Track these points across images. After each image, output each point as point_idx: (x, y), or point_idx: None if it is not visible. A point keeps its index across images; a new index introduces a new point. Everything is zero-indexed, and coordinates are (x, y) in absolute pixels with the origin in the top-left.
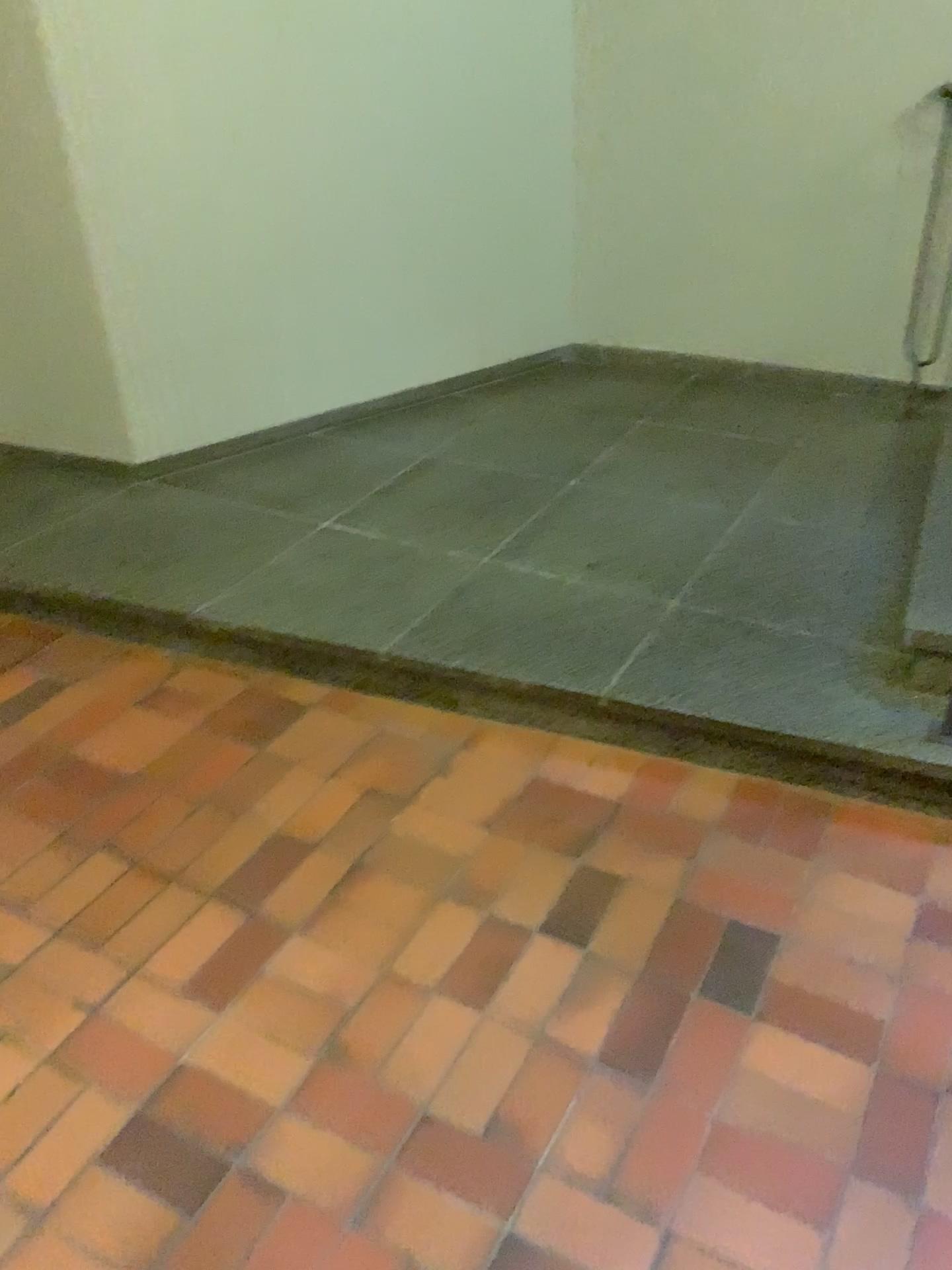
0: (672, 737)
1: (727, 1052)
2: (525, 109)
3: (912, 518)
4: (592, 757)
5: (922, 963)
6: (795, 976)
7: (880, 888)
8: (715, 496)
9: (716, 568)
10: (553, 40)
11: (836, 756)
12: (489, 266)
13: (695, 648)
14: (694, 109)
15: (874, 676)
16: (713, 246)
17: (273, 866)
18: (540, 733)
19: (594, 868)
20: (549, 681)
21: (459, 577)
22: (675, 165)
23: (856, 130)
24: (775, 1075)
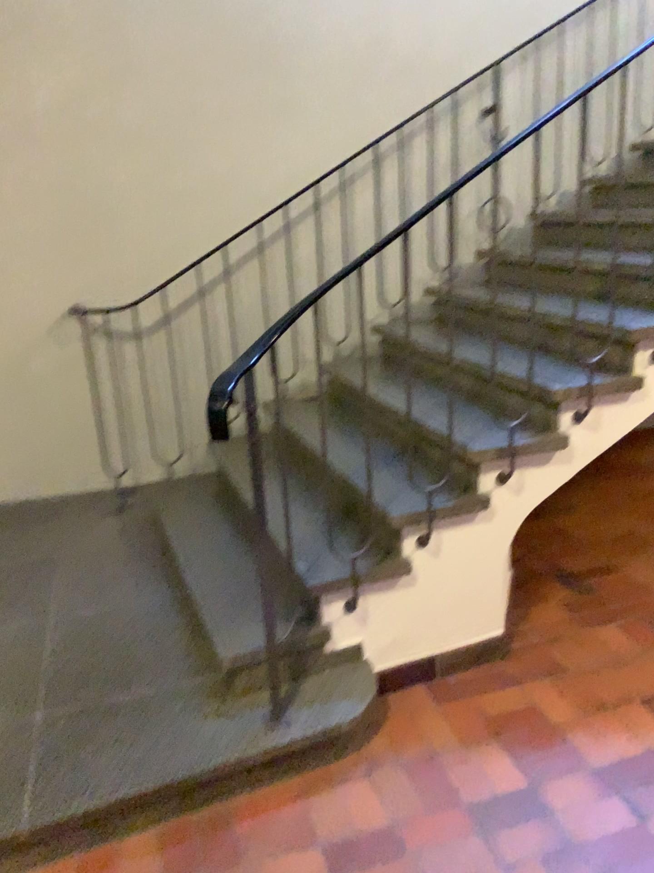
0: (94, 830)
1: None
2: None
3: (169, 575)
4: None
5: None
6: None
7: (296, 855)
8: (25, 612)
9: (58, 669)
10: None
11: (221, 773)
12: None
13: (79, 744)
14: None
15: (214, 699)
16: None
17: None
18: None
19: None
20: None
21: None
22: None
23: (28, 337)
24: None
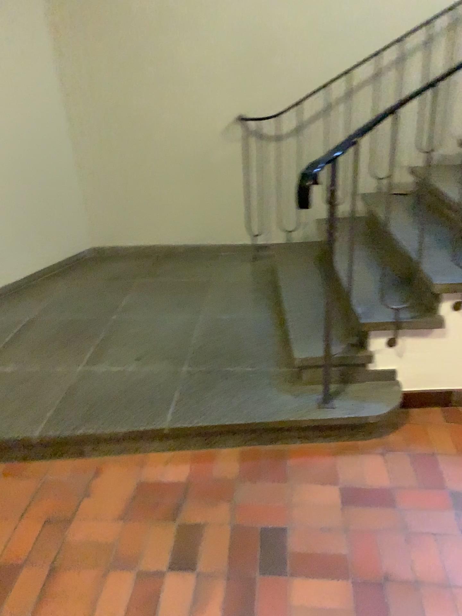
0: (204, 438)
1: (284, 602)
2: (47, 137)
3: (276, 304)
4: (166, 461)
5: (353, 518)
6: (301, 547)
7: (322, 486)
8: (186, 310)
9: (199, 346)
10: (55, 104)
11: (284, 427)
12: (43, 215)
13: (203, 390)
14: (132, 131)
15: (288, 383)
16: (153, 192)
17: (0, 586)
18: (136, 455)
19: (187, 522)
20: (135, 427)
21: (69, 381)
22: (128, 157)
23: (208, 136)
24: (310, 605)
